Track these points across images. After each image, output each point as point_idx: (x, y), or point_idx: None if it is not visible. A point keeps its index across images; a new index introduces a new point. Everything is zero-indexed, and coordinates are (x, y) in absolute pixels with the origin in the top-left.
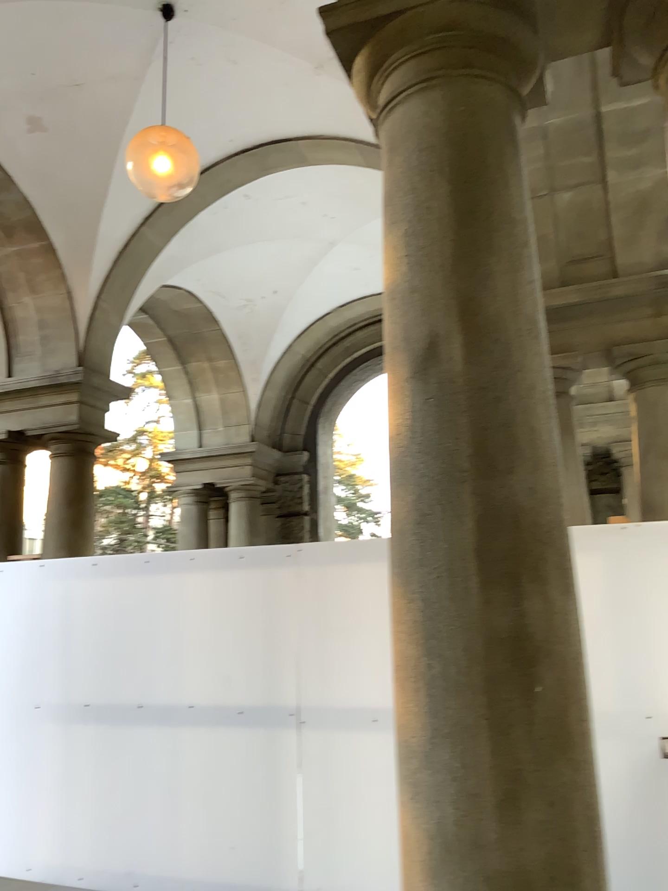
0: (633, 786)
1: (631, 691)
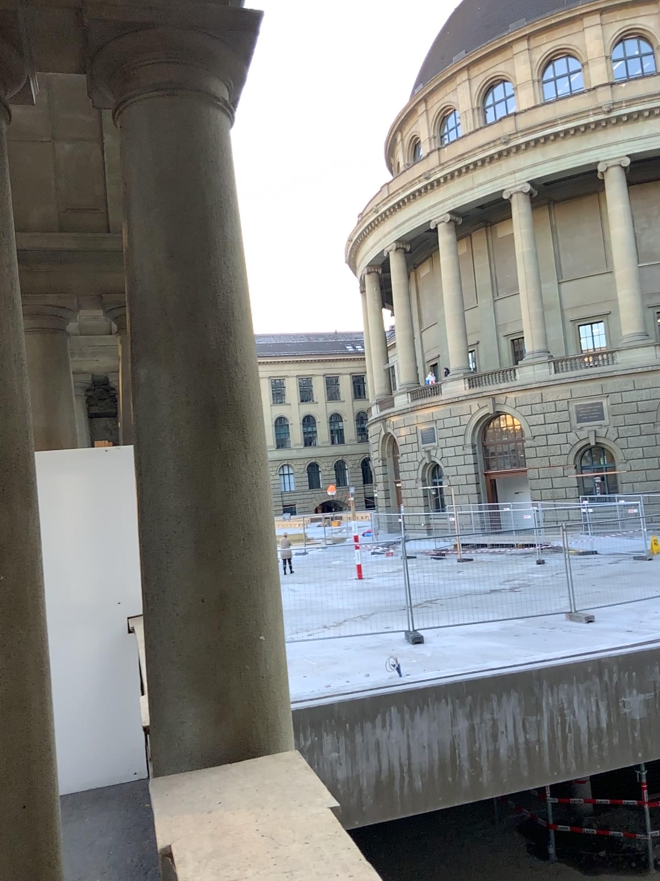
0: (102, 656)
1: (104, 581)
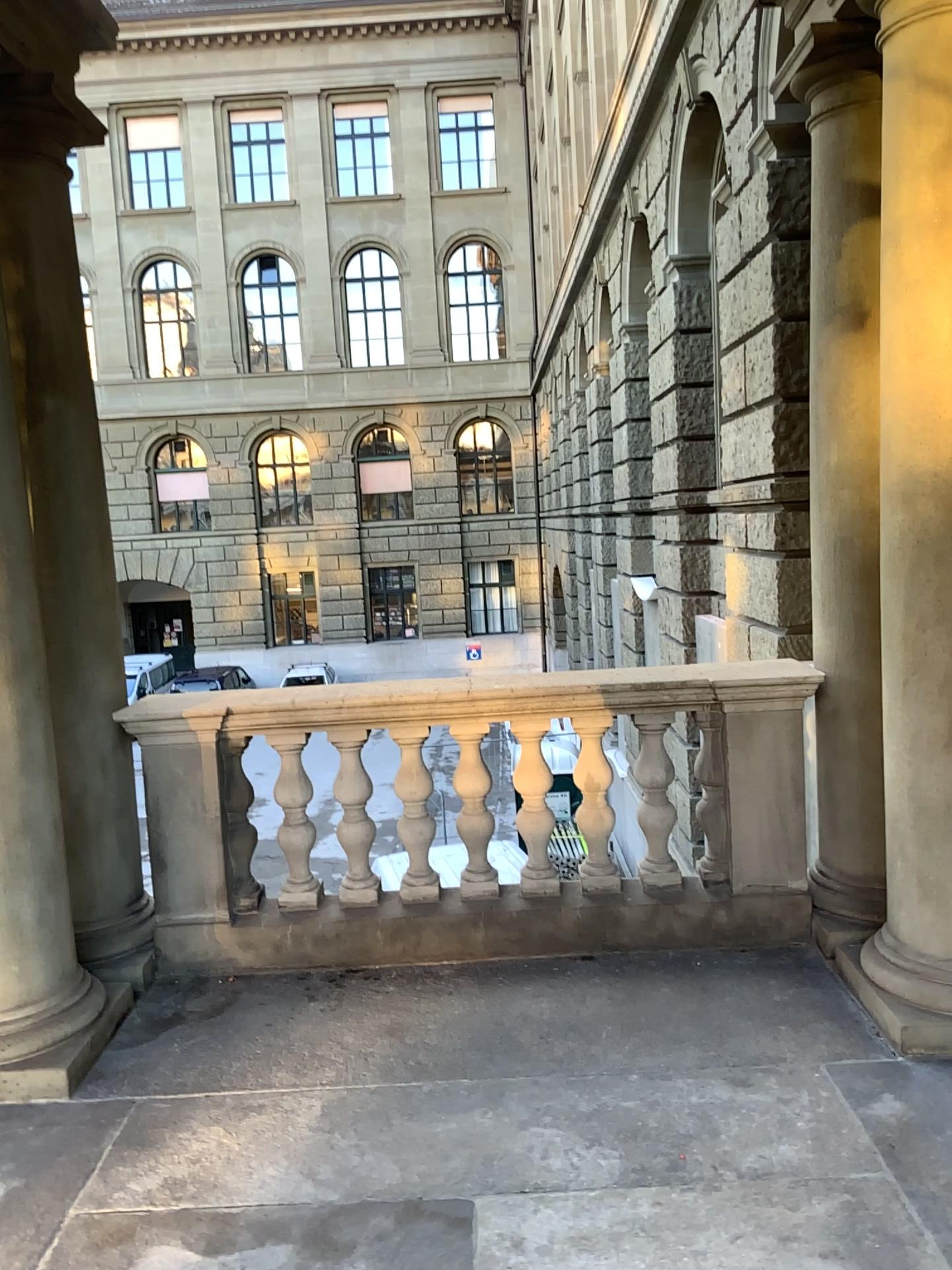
0: None
1: None
